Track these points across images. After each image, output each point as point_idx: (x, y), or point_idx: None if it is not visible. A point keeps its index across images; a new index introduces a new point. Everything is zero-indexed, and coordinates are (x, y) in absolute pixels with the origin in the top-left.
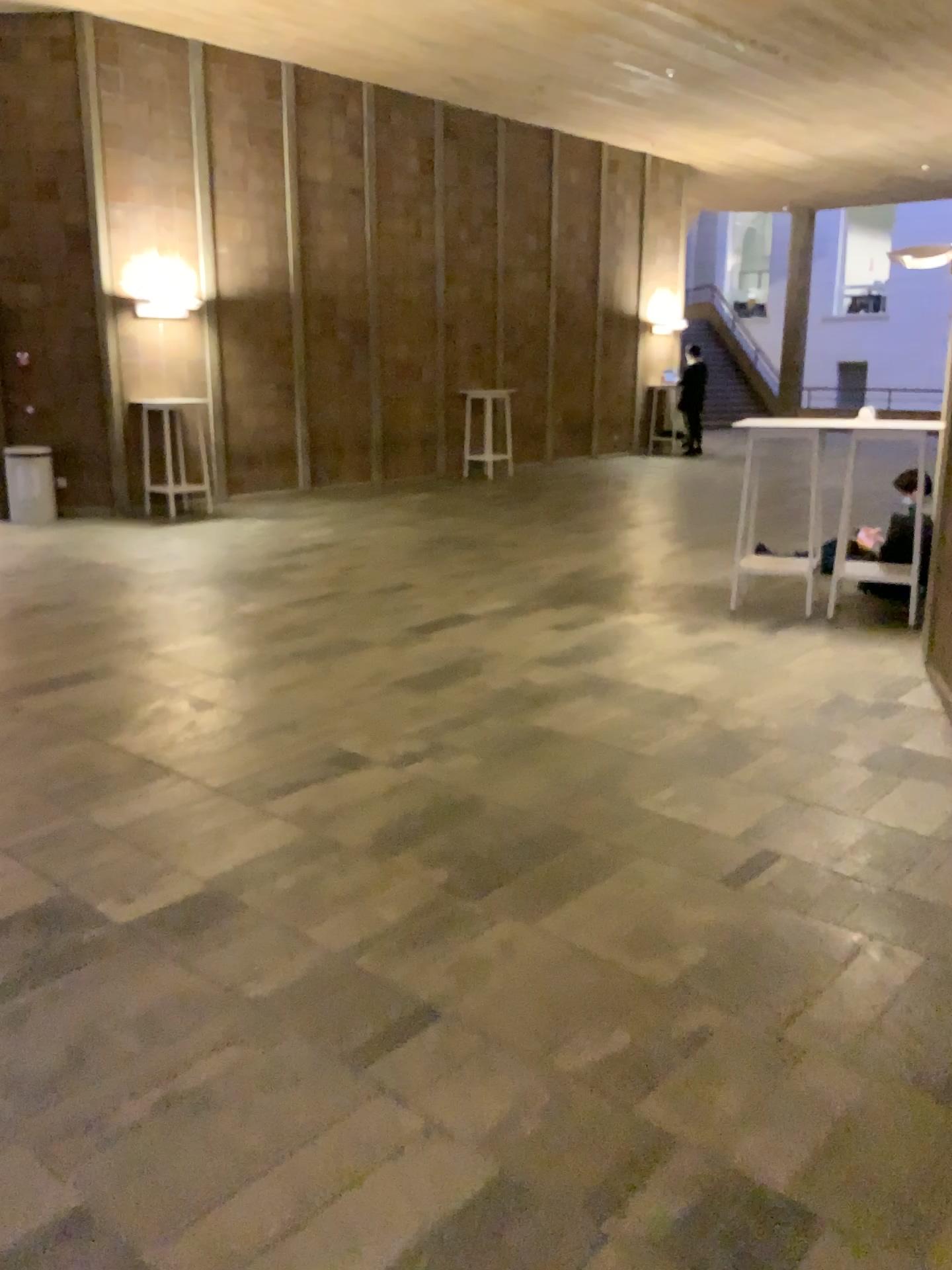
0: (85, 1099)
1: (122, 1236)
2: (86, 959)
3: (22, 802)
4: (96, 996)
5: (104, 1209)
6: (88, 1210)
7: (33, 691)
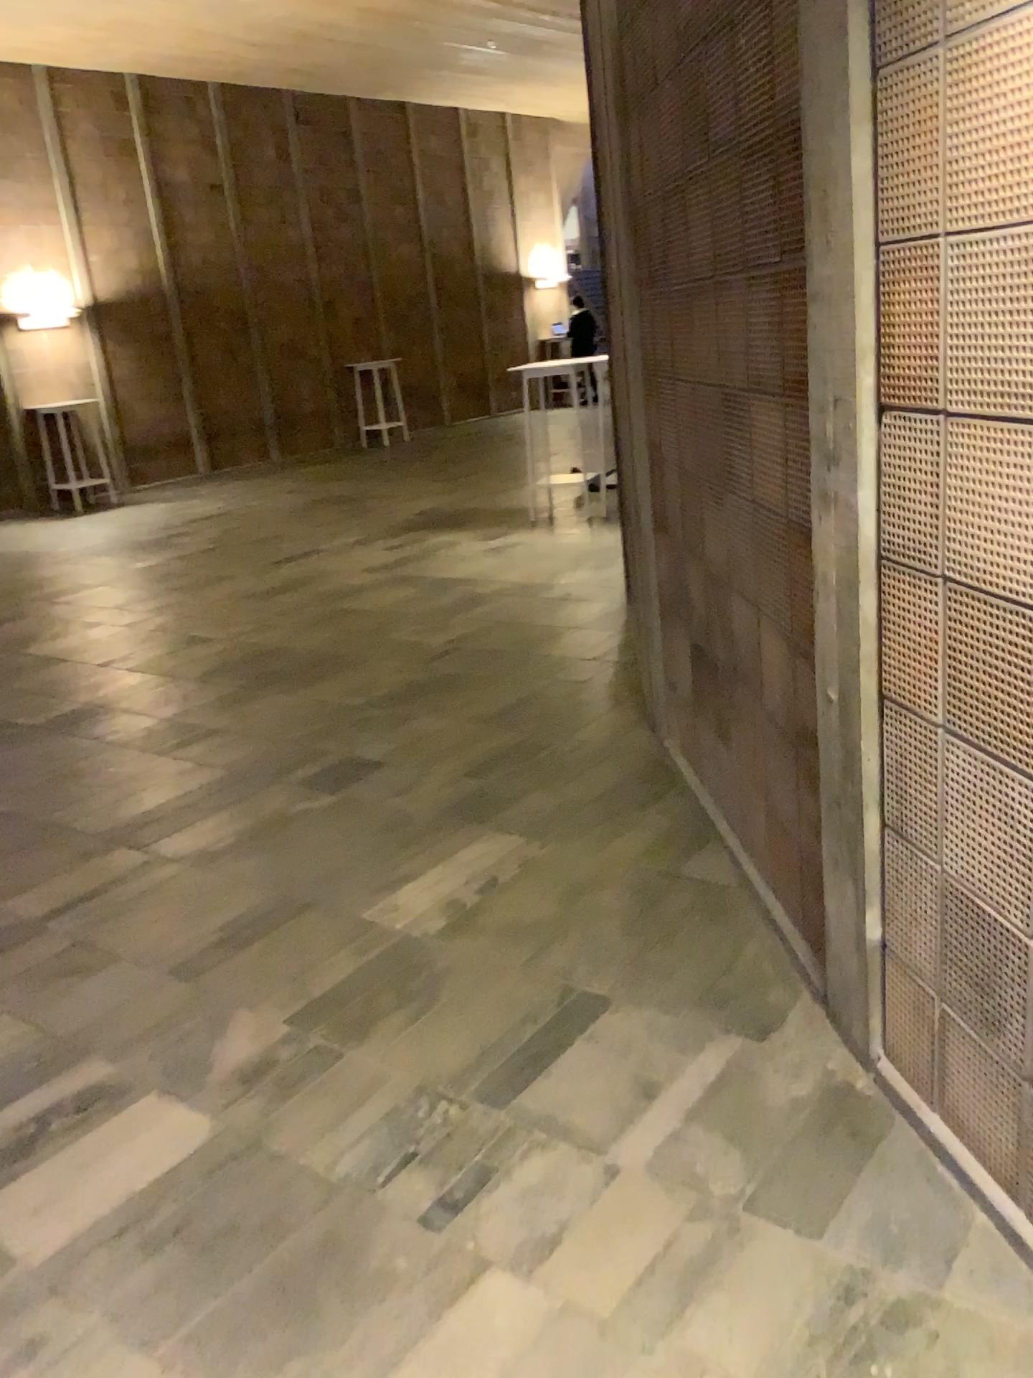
0: (13, 788)
1: (34, 820)
2: (11, 745)
3: None
4: (18, 757)
5: (25, 816)
6: (16, 817)
7: None
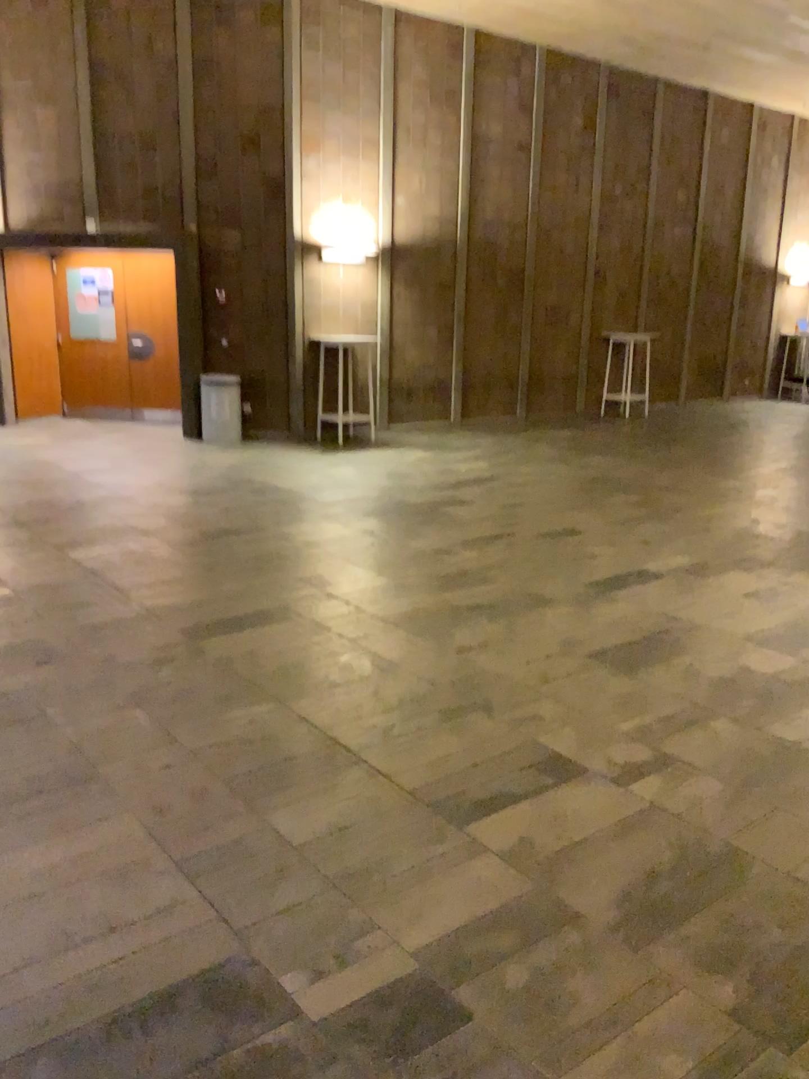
0: None
1: None
2: None
3: (194, 785)
4: None
5: None
6: None
7: (212, 631)
